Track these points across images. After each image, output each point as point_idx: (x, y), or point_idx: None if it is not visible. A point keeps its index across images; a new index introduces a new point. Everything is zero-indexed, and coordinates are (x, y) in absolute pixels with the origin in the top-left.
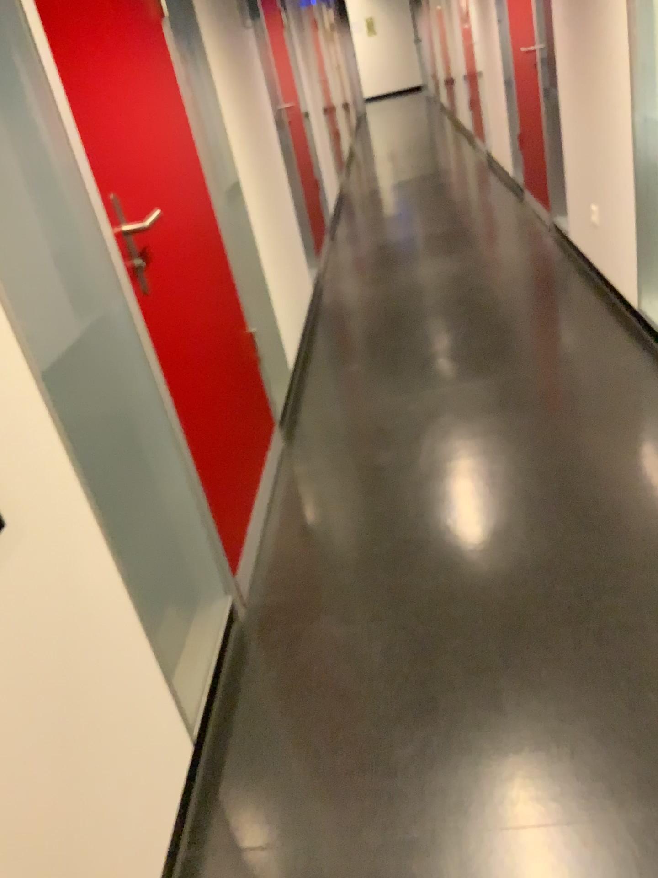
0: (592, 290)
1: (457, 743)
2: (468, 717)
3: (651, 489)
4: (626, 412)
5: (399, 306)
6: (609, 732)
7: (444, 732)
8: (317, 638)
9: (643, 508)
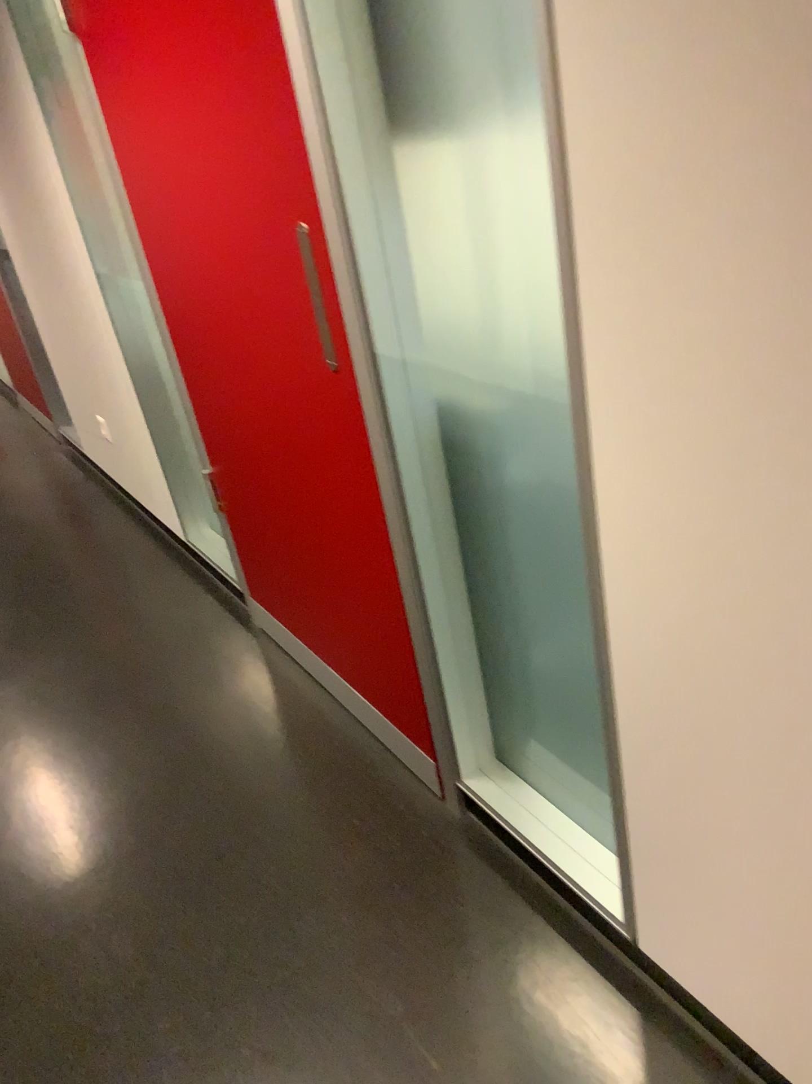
0: (128, 520)
1: None
2: None
3: (254, 803)
4: (201, 691)
5: None
6: None
7: None
8: None
9: (250, 838)
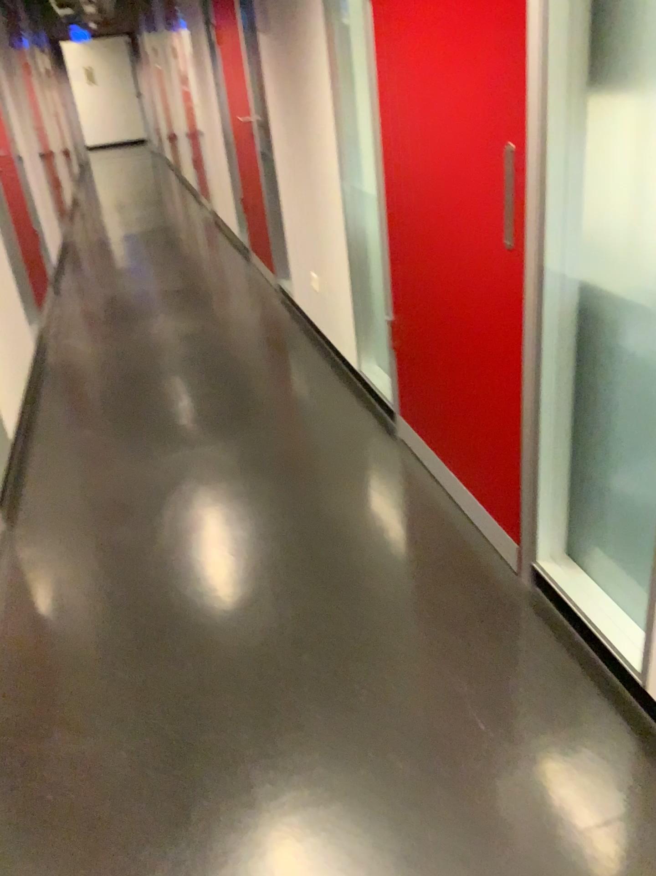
0: (319, 350)
1: (214, 859)
2: (225, 825)
3: (384, 547)
4: (357, 471)
5: (132, 367)
6: (365, 812)
7: (201, 849)
8: (51, 760)
9: (379, 568)
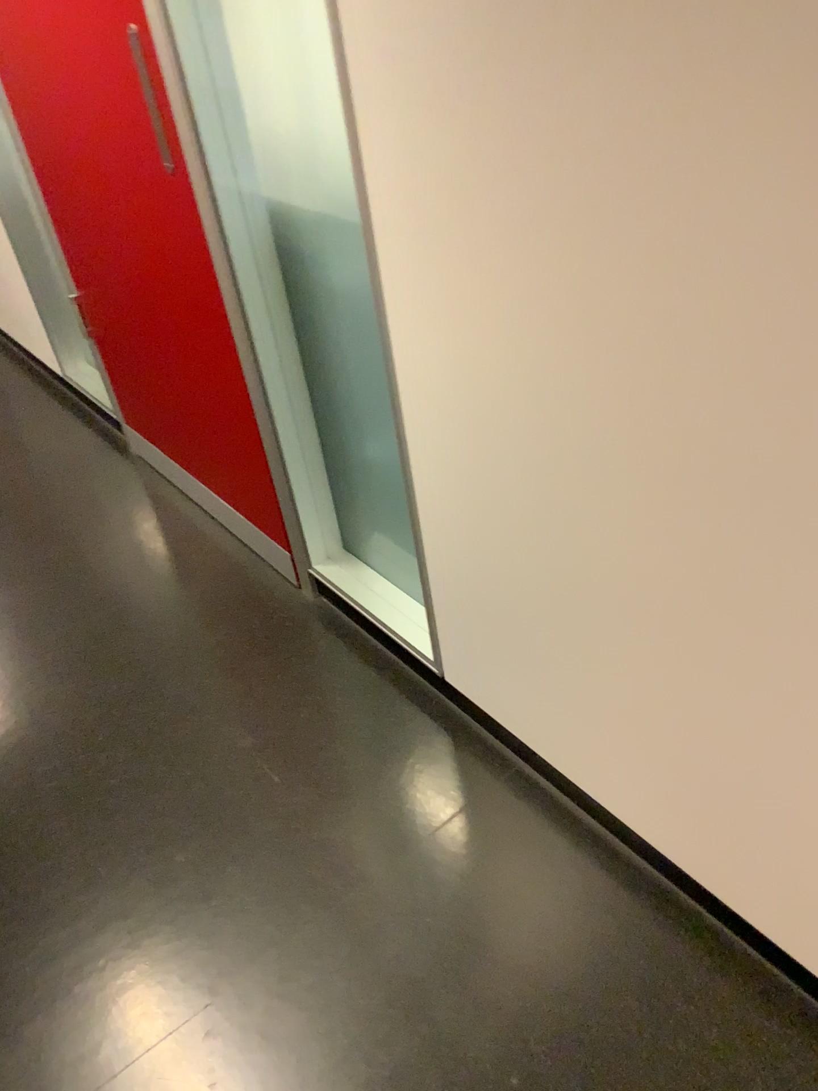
0: (8, 362)
1: None
2: None
3: (130, 598)
4: (82, 510)
5: None
6: (146, 928)
7: None
8: None
9: (125, 625)
